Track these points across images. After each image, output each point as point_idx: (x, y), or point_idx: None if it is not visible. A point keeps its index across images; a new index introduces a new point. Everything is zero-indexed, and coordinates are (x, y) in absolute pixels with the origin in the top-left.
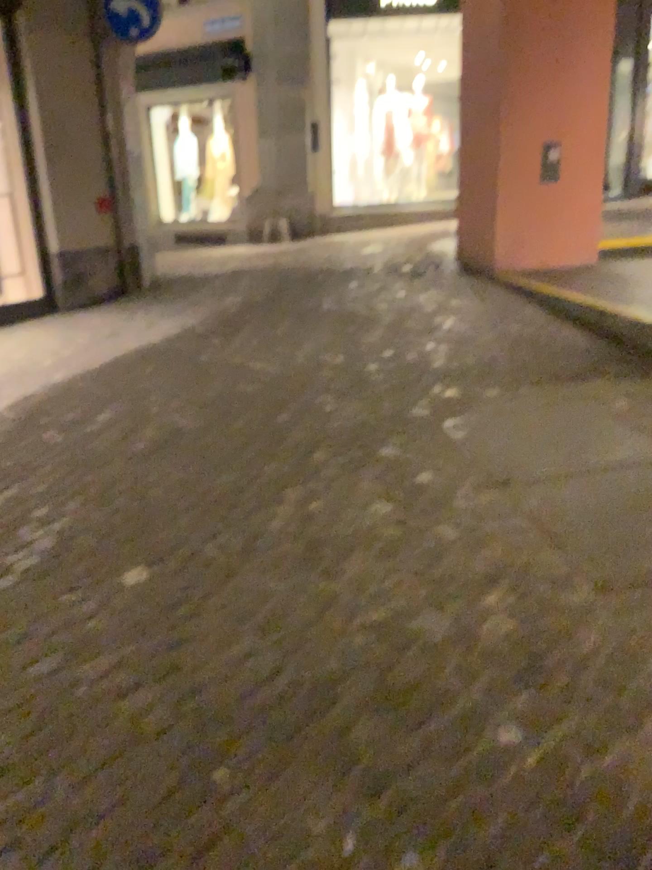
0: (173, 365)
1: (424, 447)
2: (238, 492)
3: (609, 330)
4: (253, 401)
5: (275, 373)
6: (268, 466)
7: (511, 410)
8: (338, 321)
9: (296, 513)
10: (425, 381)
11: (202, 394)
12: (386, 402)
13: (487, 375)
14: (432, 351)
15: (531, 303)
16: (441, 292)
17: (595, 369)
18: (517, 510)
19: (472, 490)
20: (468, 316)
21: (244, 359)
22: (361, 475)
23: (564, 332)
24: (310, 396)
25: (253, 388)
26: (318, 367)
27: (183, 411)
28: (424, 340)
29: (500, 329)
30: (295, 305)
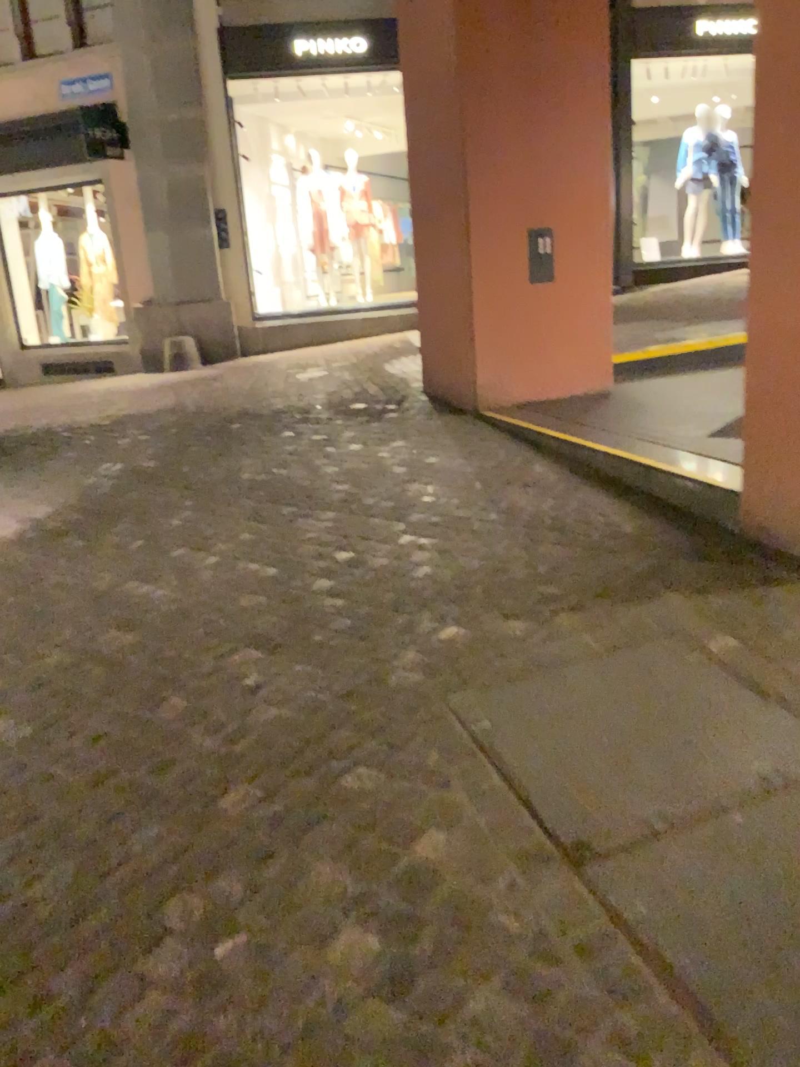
0: (4, 597)
1: (422, 761)
2: (80, 916)
3: (665, 495)
4: (128, 666)
5: (167, 604)
6: (142, 832)
7: (554, 662)
8: (266, 498)
9: (191, 969)
10: (408, 610)
11: (42, 660)
12: (348, 658)
13: (502, 591)
14: (411, 548)
15: (542, 452)
16: (412, 441)
17: (663, 568)
18: (616, 924)
19: (522, 871)
20: (456, 479)
21: (119, 578)
22: (315, 841)
23: (600, 500)
24: (223, 652)
25: (128, 641)
26: (236, 590)
27: (5, 701)
28: (397, 527)
29: (507, 501)
30: (203, 472)
